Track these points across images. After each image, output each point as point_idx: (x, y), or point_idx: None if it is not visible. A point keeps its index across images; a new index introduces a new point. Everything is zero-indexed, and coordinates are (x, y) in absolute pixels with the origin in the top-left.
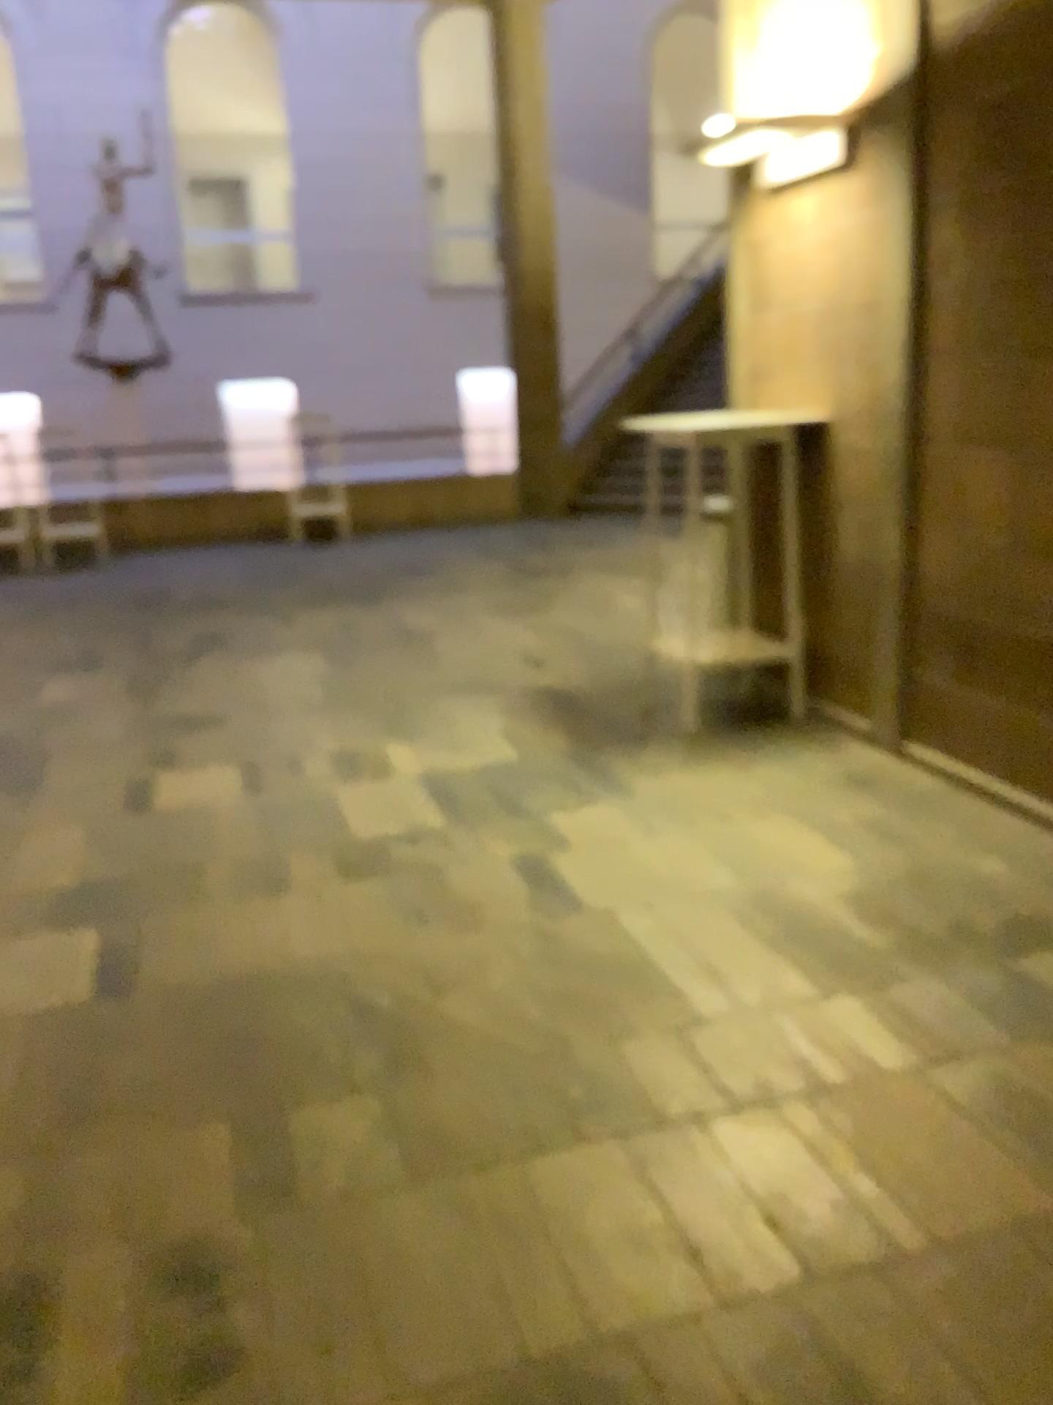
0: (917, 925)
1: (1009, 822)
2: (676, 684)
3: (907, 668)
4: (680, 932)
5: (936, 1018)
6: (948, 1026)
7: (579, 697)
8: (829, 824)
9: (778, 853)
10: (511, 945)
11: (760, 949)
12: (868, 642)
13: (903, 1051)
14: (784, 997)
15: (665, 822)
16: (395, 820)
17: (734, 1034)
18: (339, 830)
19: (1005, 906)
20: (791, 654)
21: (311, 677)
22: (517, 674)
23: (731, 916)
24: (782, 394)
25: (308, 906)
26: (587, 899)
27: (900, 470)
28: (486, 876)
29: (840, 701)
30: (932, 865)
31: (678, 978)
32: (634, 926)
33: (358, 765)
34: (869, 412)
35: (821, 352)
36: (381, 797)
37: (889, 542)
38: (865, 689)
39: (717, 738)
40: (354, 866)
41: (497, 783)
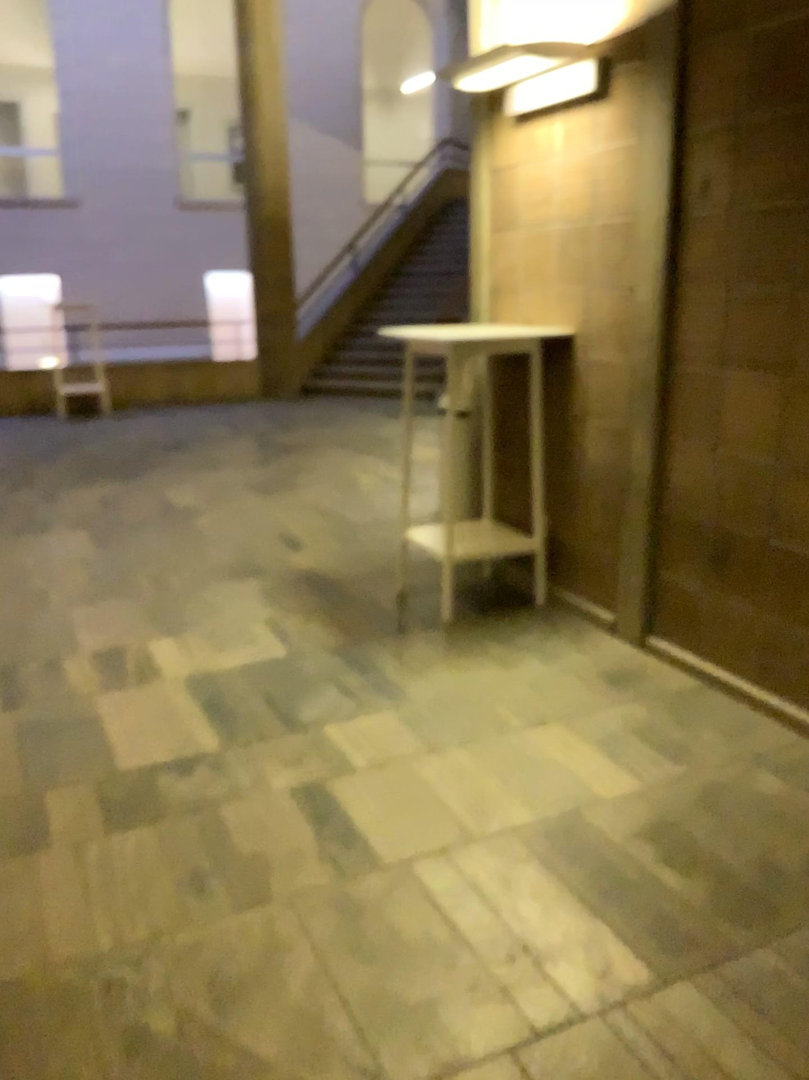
0: (727, 871)
1: (769, 729)
2: (425, 570)
3: (654, 571)
4: (487, 892)
5: (790, 1016)
6: (806, 1028)
7: (337, 585)
8: (602, 735)
9: (561, 774)
10: (305, 924)
11: (577, 917)
12: (615, 543)
13: (772, 1075)
14: (619, 992)
15: (442, 735)
16: (165, 740)
17: (579, 1060)
18: (104, 756)
19: (805, 841)
20: (536, 549)
21: (76, 562)
22: (275, 559)
23: (536, 868)
24: (526, 308)
25: (69, 872)
26: (379, 846)
27: (654, 387)
28: (267, 817)
29: (582, 593)
30: (716, 786)
31: (499, 967)
32: (435, 886)
33: (125, 668)
34: (621, 329)
35: (569, 271)
36: (148, 709)
37: (641, 453)
38: (610, 585)
39: (472, 630)
40: (122, 807)
41: (268, 689)
